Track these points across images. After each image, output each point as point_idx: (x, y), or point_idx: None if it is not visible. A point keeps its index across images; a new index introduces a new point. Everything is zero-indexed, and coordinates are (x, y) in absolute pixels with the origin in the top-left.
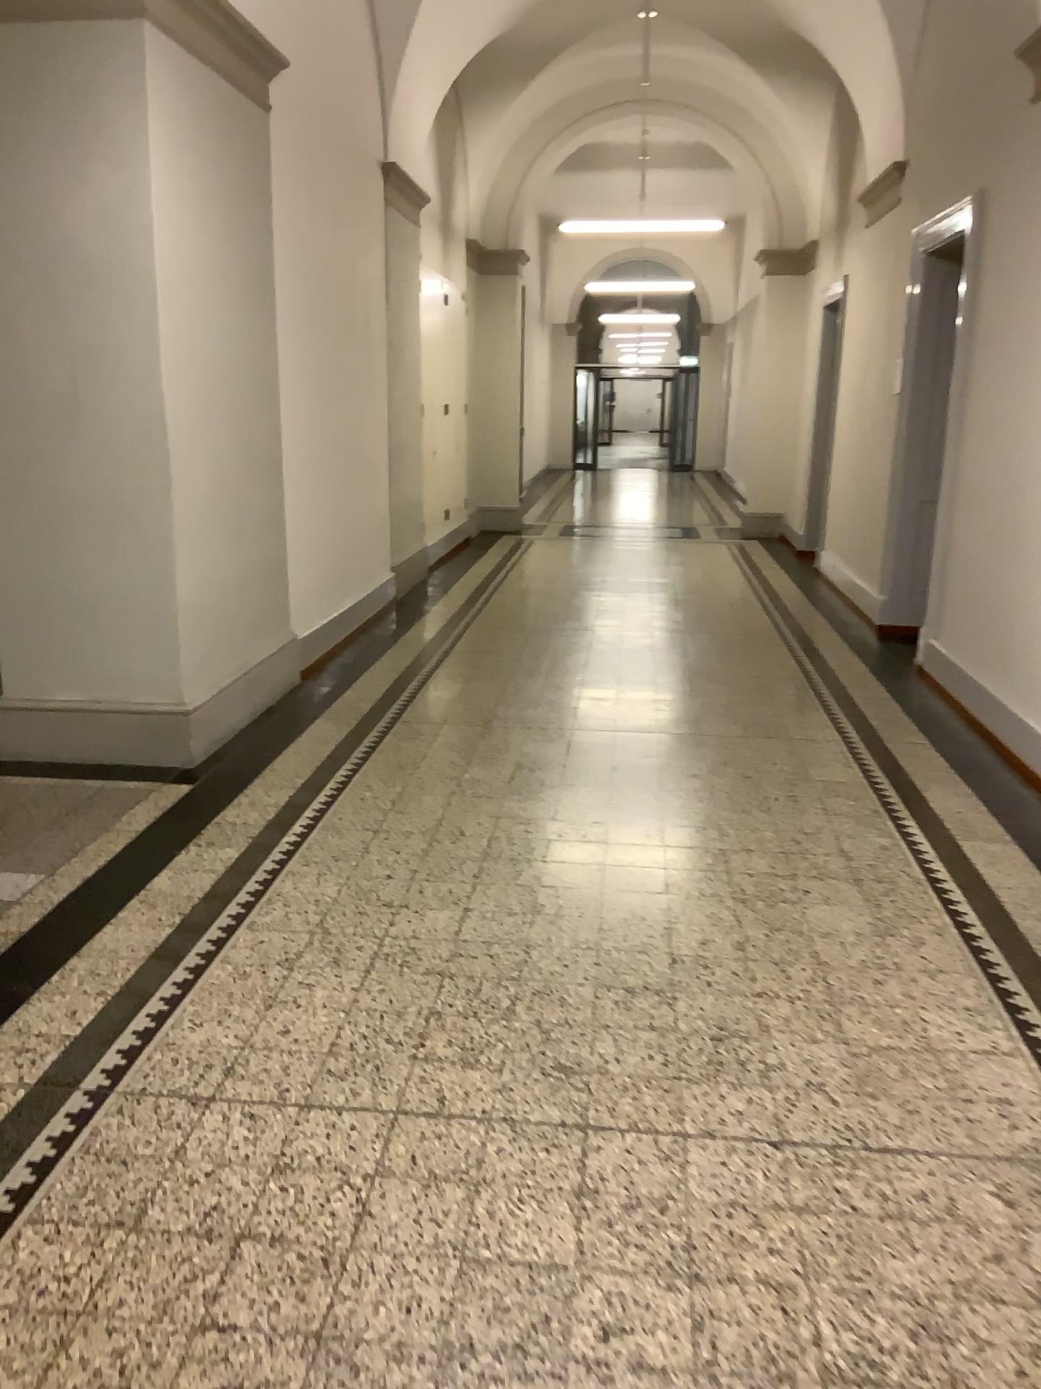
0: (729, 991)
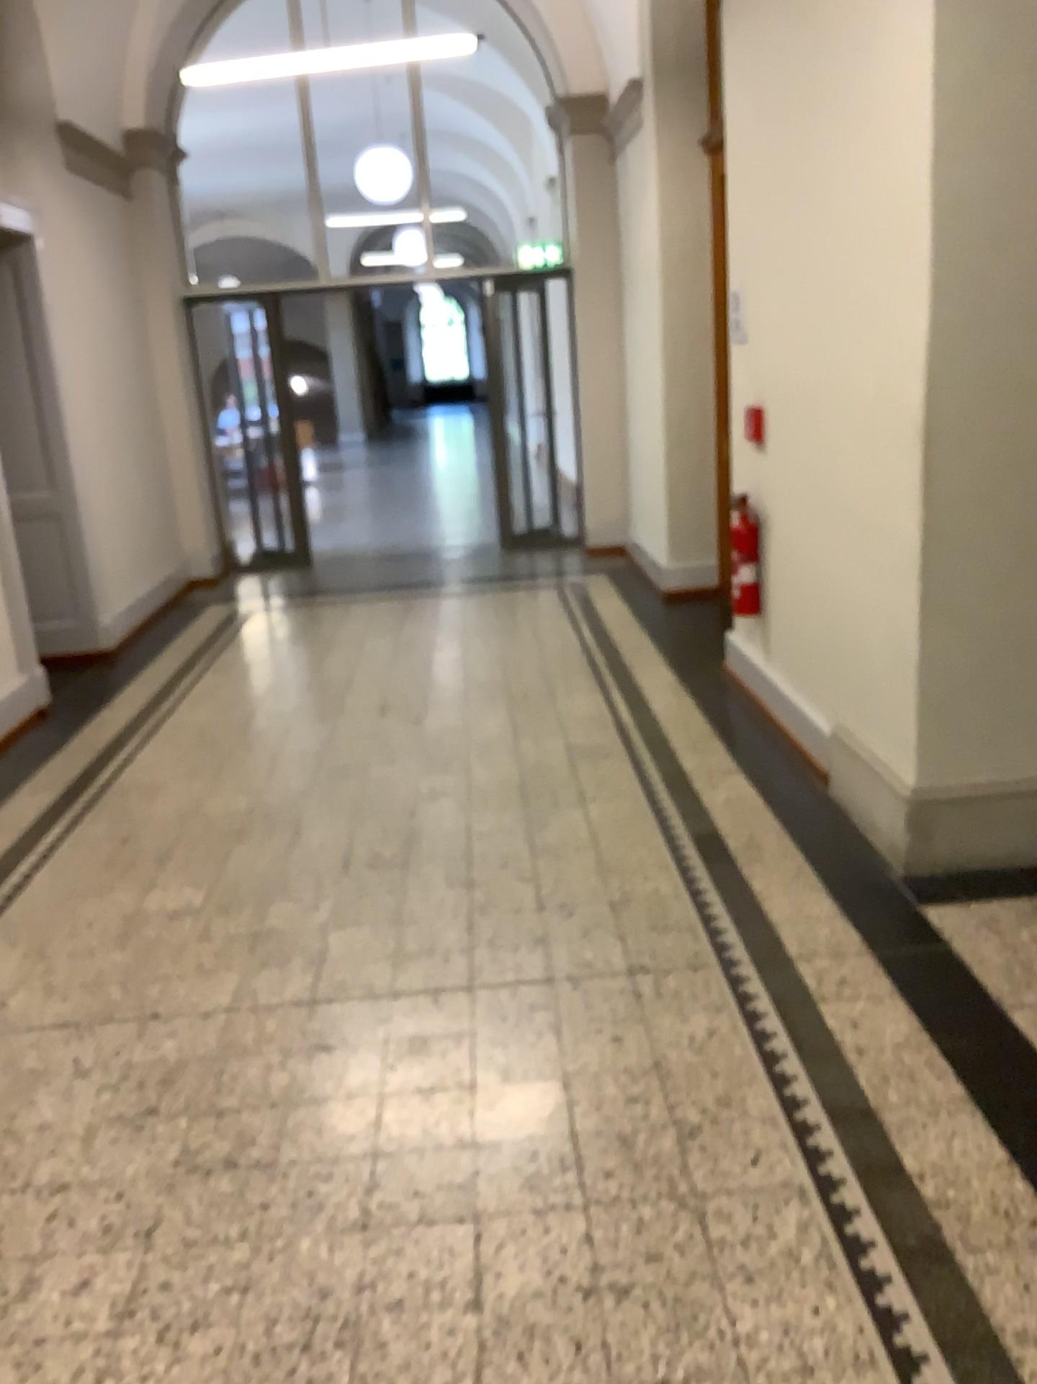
0: (101, 1186)
